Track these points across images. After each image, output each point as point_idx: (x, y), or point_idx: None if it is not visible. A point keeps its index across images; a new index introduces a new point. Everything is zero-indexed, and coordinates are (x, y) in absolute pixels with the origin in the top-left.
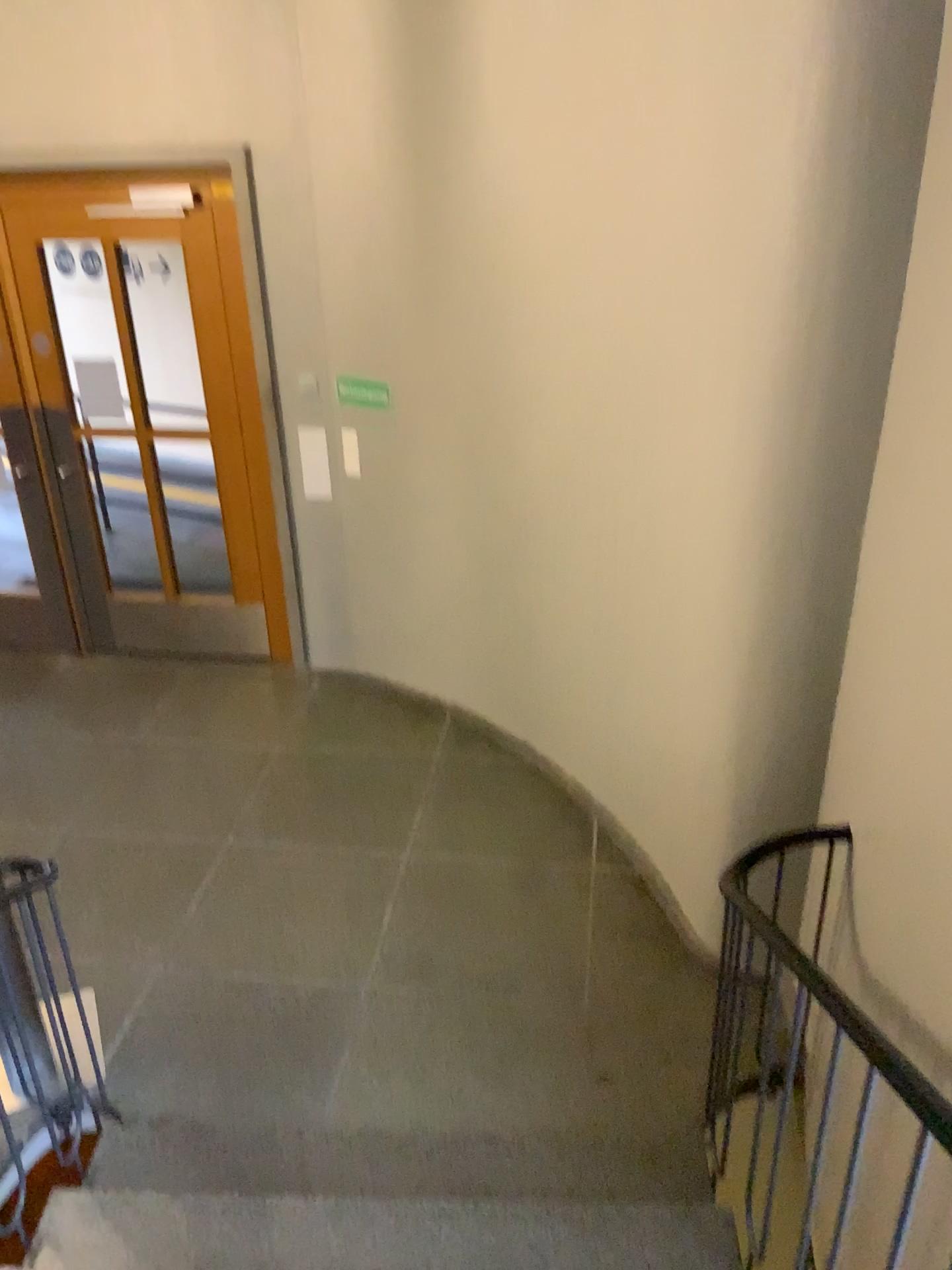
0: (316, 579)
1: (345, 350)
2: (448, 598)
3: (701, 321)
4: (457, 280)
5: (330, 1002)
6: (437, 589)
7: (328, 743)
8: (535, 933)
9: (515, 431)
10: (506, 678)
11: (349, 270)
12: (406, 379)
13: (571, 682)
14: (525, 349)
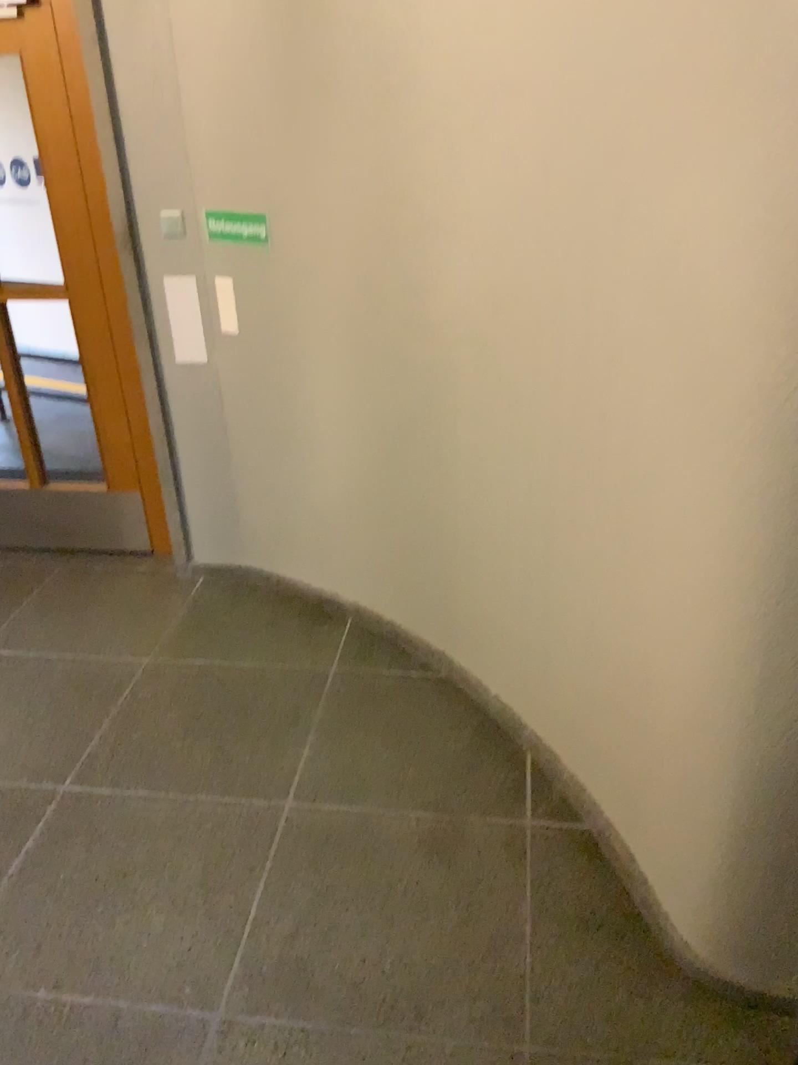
0: (195, 460)
1: (214, 177)
2: (344, 479)
3: (713, 8)
4: (344, 65)
5: (167, 1037)
6: (332, 468)
7: (206, 652)
8: (453, 919)
9: (420, 260)
10: (414, 574)
11: (214, 71)
12: (287, 208)
13: (495, 579)
14: (433, 143)
